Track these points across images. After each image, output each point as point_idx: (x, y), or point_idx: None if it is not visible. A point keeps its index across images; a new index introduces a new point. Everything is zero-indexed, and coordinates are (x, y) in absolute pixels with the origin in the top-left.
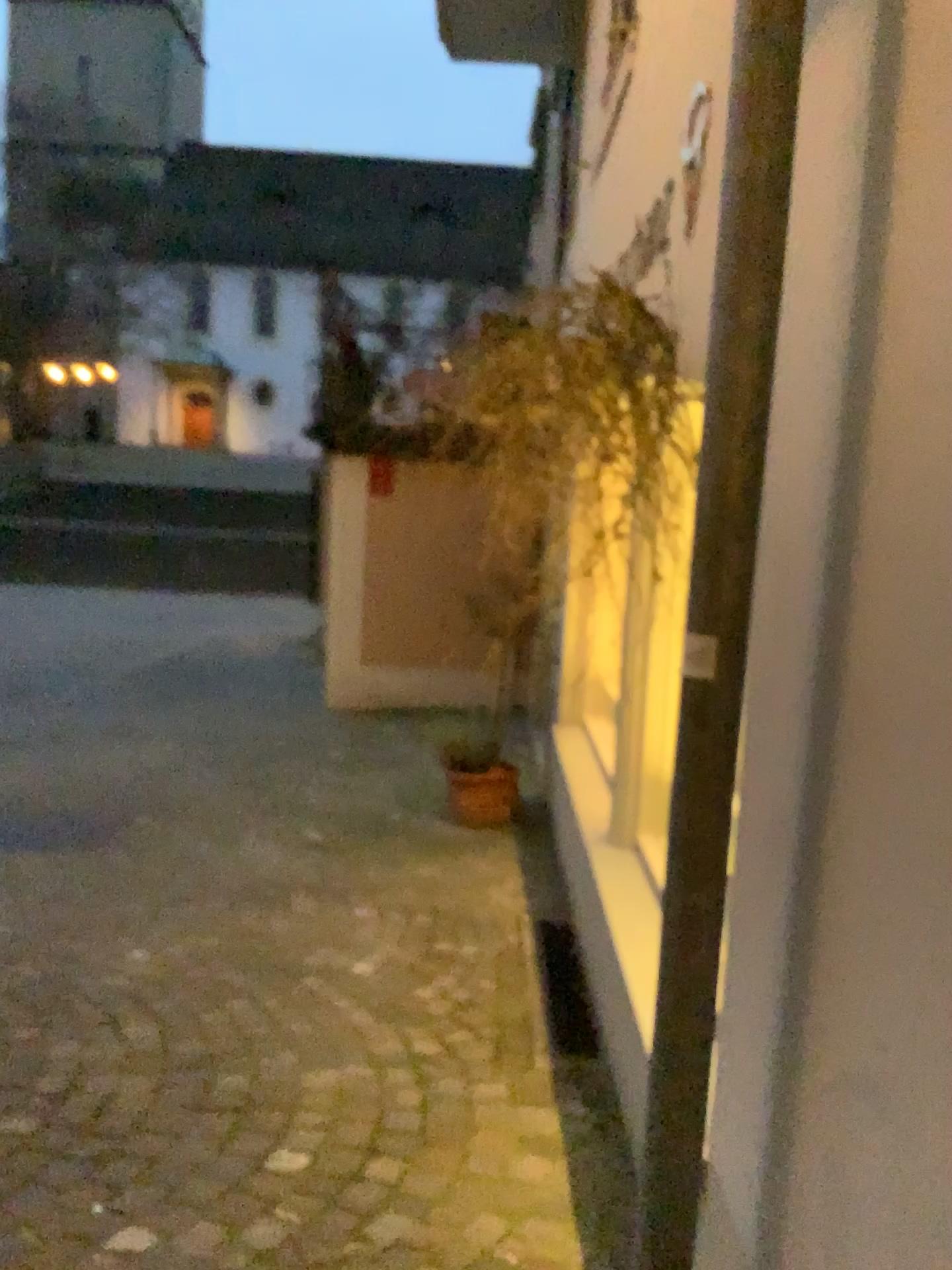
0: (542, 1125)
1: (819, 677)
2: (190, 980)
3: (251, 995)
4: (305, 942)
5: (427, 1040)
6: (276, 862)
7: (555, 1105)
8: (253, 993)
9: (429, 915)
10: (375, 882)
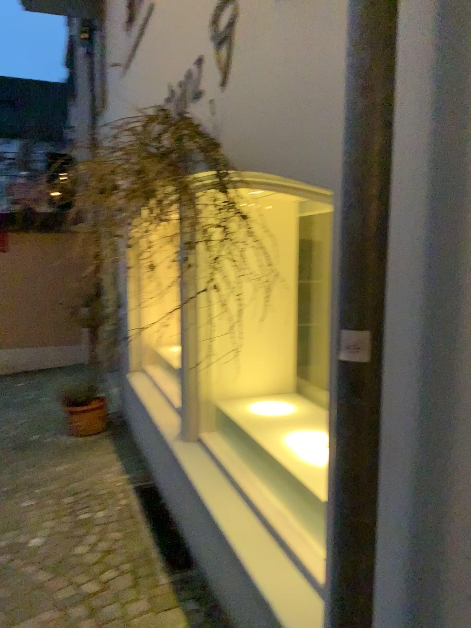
0: (177, 624)
1: (428, 350)
2: None
3: None
4: None
5: (91, 583)
6: None
7: (181, 608)
8: None
9: (72, 496)
10: (33, 481)
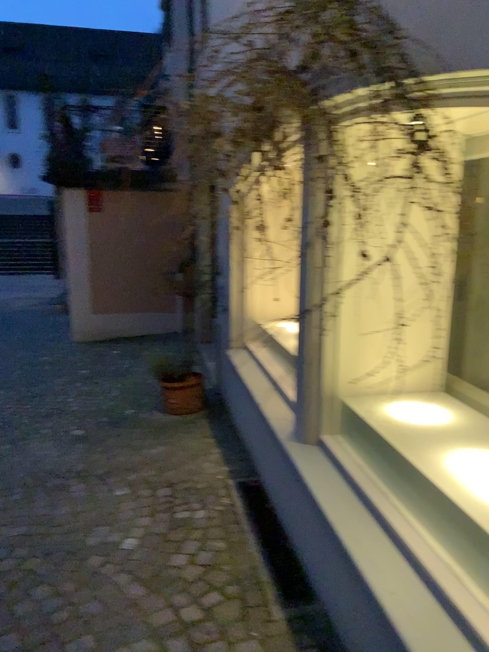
0: None
1: None
2: (3, 575)
3: (52, 584)
4: (86, 527)
5: (192, 609)
6: (56, 458)
7: None
8: (53, 582)
9: (168, 490)
10: (127, 466)
